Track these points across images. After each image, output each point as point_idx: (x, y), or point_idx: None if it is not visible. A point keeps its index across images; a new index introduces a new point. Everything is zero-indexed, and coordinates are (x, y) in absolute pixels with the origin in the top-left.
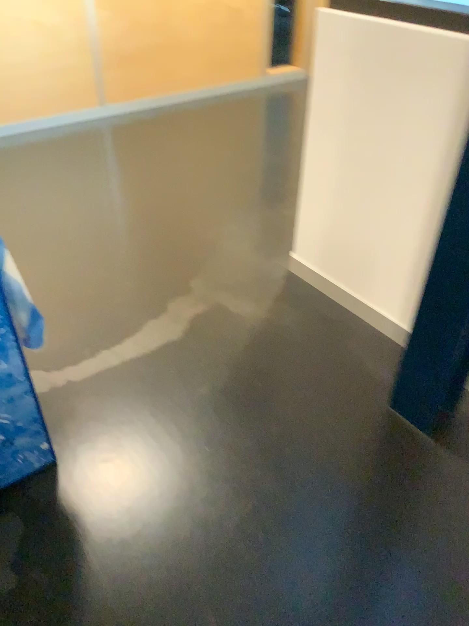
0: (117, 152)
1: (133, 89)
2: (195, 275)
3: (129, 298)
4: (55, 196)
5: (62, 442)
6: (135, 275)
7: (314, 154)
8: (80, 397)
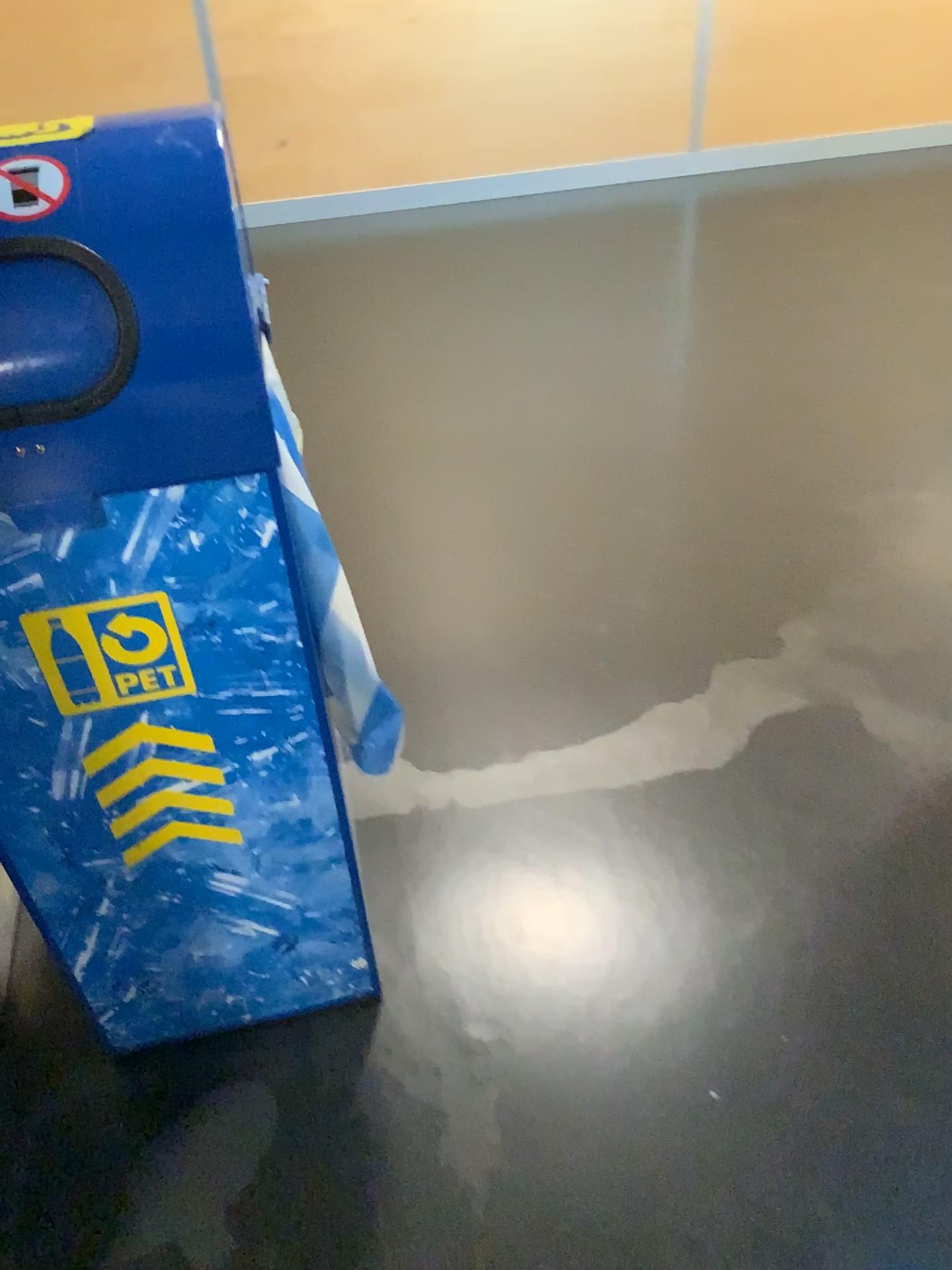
0: (703, 262)
1: (774, 117)
2: (804, 607)
3: (635, 631)
4: (545, 350)
5: (403, 948)
6: (664, 575)
7: None
8: (468, 847)
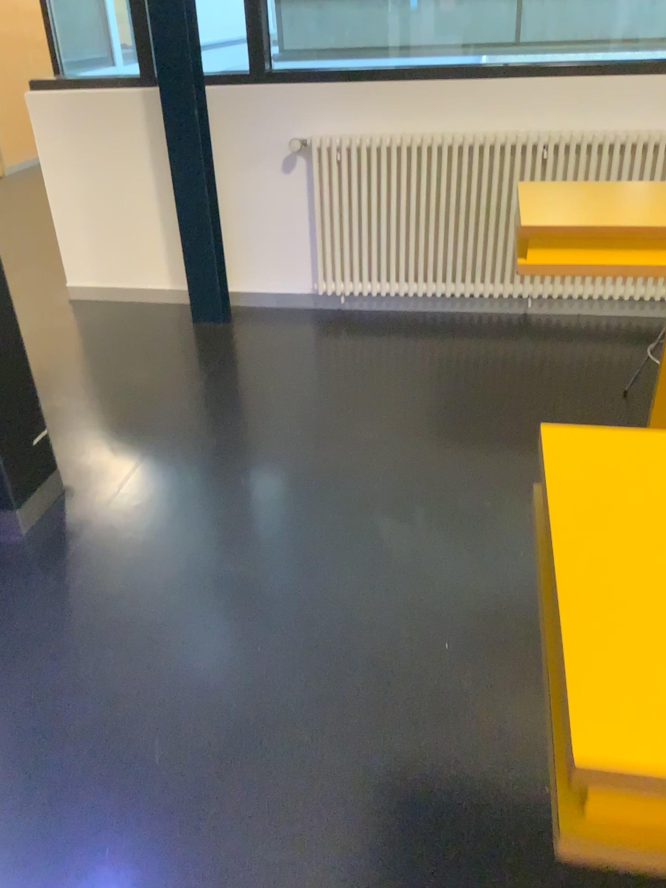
0: None
1: None
2: None
3: None
4: None
5: None
6: None
7: (58, 199)
8: None
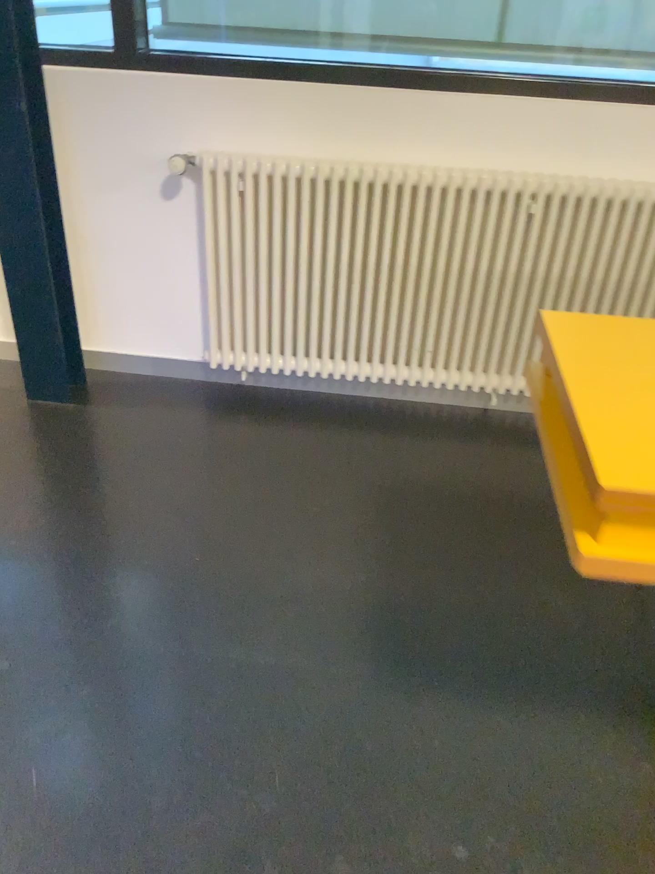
0: None
1: None
2: None
3: None
4: None
5: None
6: None
7: None
8: None
